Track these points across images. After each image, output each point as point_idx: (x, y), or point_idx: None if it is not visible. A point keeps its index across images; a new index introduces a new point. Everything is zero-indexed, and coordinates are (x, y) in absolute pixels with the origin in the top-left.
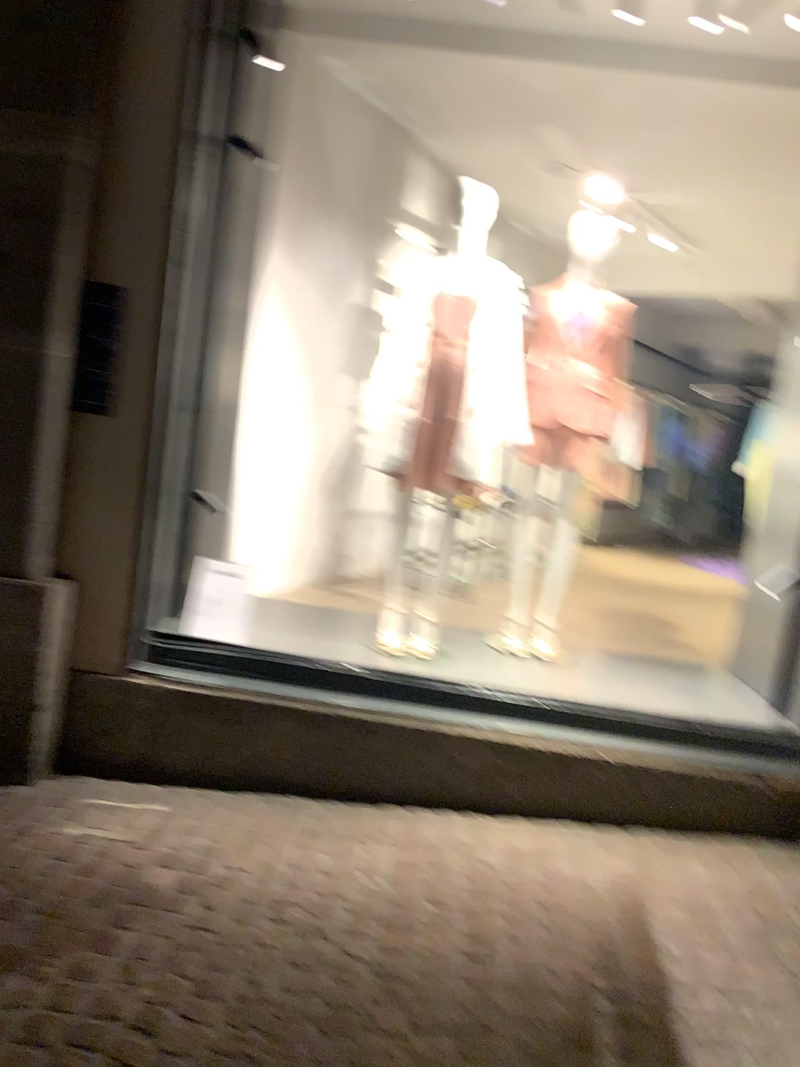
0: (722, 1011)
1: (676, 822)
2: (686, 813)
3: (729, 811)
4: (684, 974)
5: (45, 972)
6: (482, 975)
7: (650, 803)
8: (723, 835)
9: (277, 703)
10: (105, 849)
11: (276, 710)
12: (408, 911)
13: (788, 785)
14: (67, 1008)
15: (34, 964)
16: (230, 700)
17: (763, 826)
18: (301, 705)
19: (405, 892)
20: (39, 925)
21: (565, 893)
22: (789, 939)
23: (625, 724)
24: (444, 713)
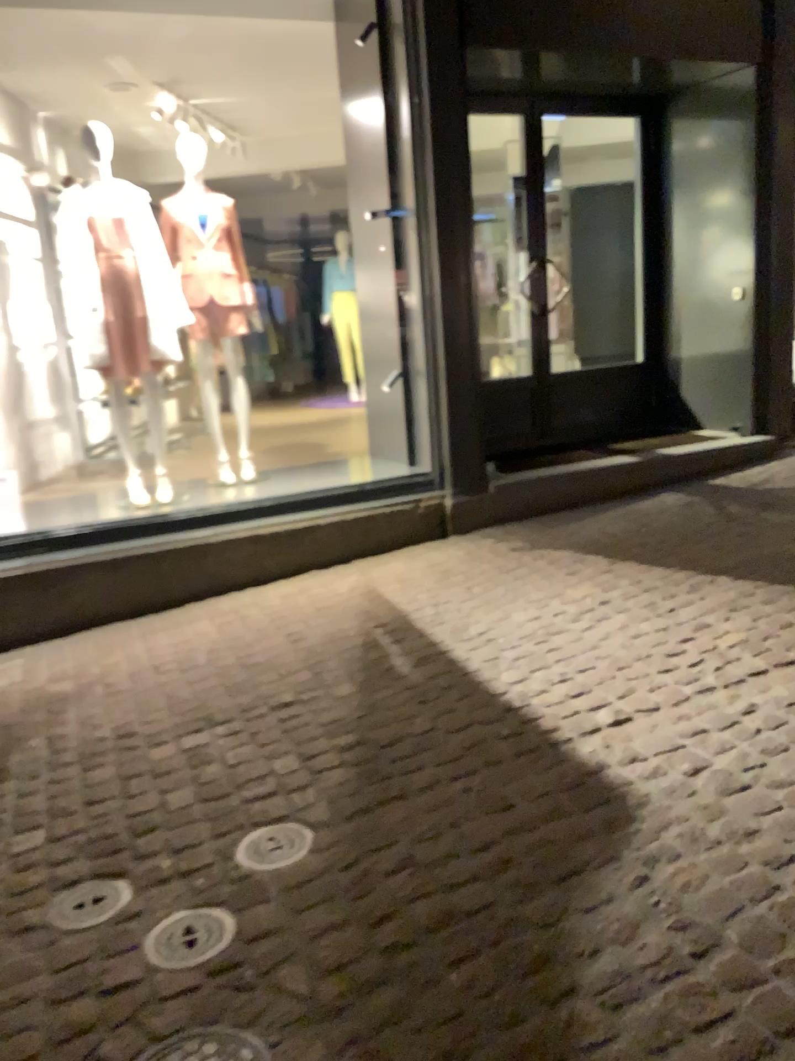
0: (435, 612)
1: (373, 547)
2: (378, 539)
3: (402, 528)
4: (410, 605)
5: (38, 742)
6: (304, 646)
7: (354, 540)
8: (402, 545)
9: (79, 562)
10: (8, 690)
11: (80, 566)
12: (240, 641)
13: (430, 501)
14: (71, 746)
15: (25, 743)
16: (42, 570)
17: (423, 530)
18: (97, 557)
19: (232, 635)
20: (6, 731)
21: (327, 601)
22: (456, 575)
23: (323, 498)
24: (202, 530)
